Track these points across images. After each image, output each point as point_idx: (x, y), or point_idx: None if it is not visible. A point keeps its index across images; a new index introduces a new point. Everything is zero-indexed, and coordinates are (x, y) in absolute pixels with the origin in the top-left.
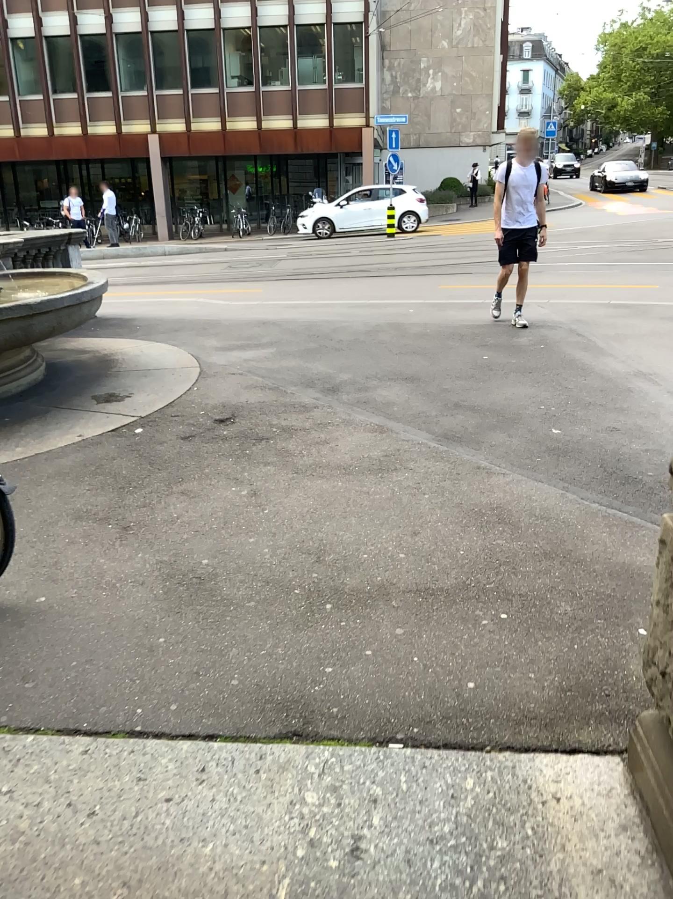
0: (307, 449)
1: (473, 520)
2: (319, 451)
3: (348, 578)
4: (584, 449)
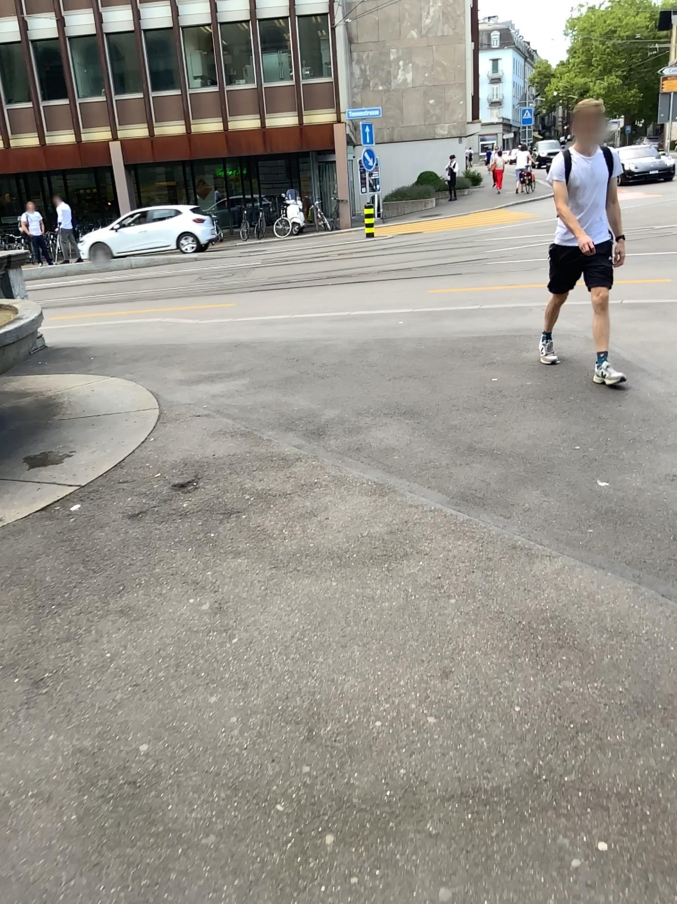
0: (288, 529)
1: (523, 645)
2: (305, 532)
3: (355, 773)
4: (645, 512)
